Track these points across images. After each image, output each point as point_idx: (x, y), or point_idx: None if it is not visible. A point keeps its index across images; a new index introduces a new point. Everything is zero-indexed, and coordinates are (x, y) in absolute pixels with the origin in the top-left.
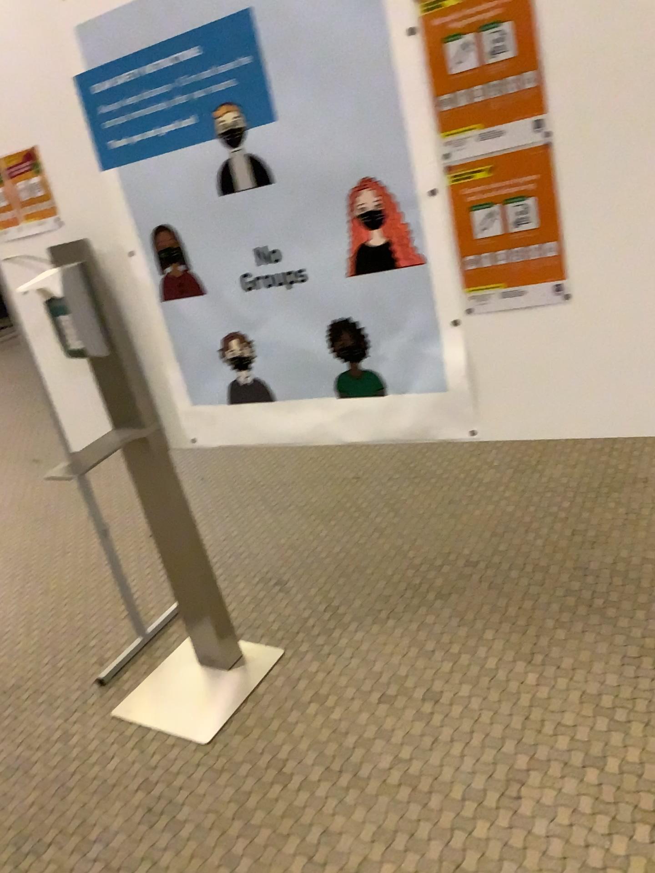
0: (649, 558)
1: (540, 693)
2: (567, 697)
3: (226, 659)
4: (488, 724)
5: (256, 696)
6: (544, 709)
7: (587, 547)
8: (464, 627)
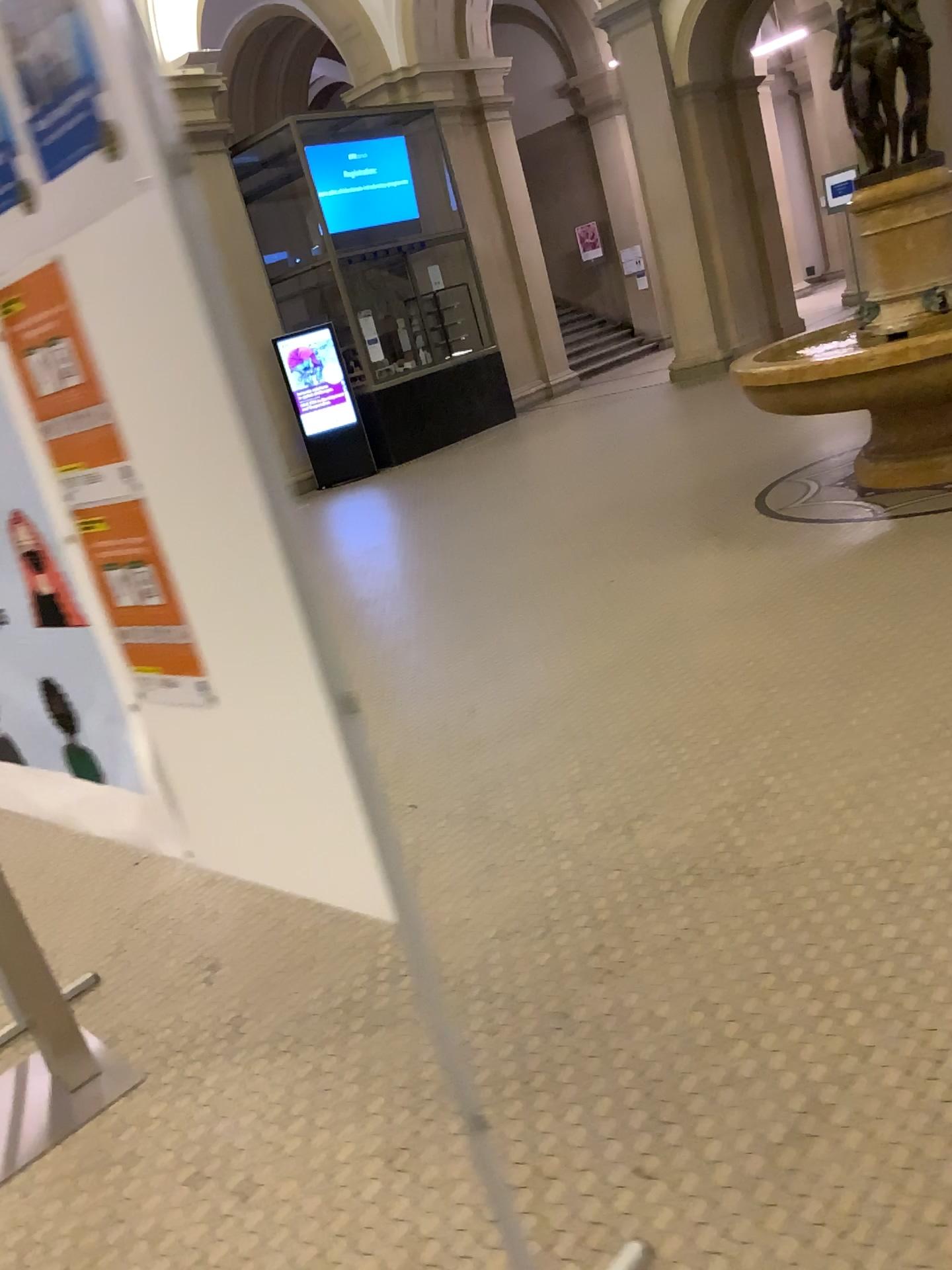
0: (654, 1021)
1: (362, 1223)
2: (387, 1239)
3: (64, 1082)
4: (269, 1259)
5: (68, 1145)
6: (350, 1251)
7: (596, 985)
8: (354, 1091)
